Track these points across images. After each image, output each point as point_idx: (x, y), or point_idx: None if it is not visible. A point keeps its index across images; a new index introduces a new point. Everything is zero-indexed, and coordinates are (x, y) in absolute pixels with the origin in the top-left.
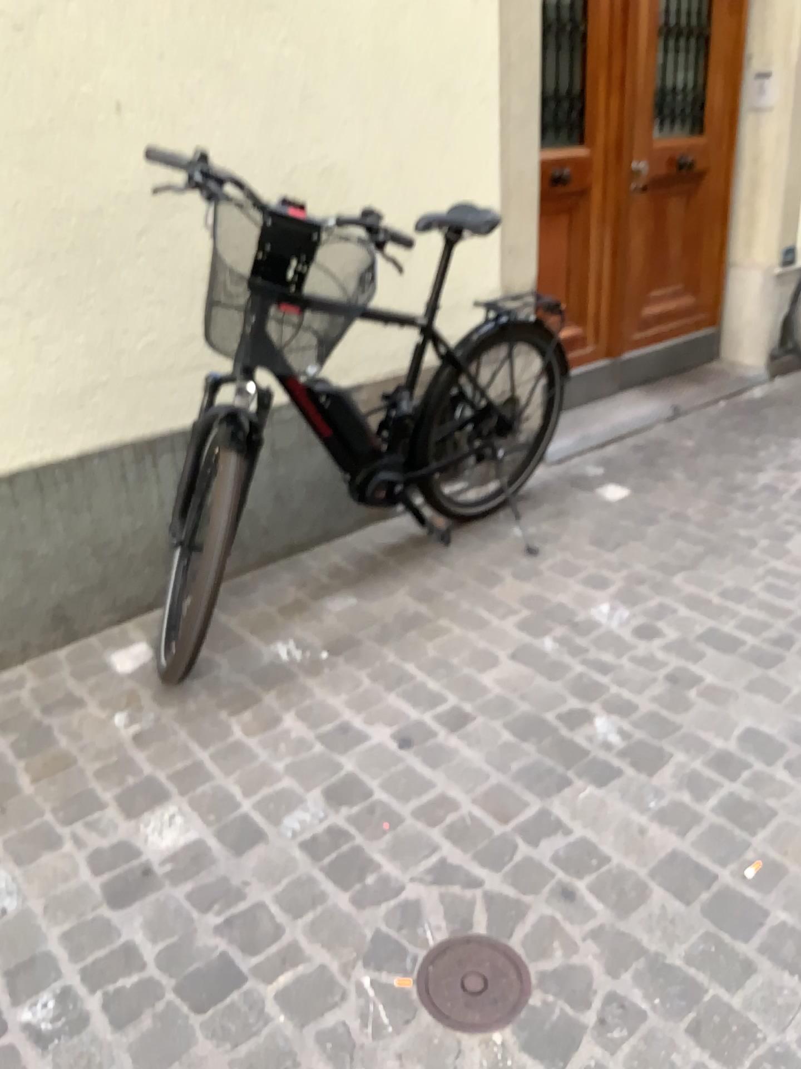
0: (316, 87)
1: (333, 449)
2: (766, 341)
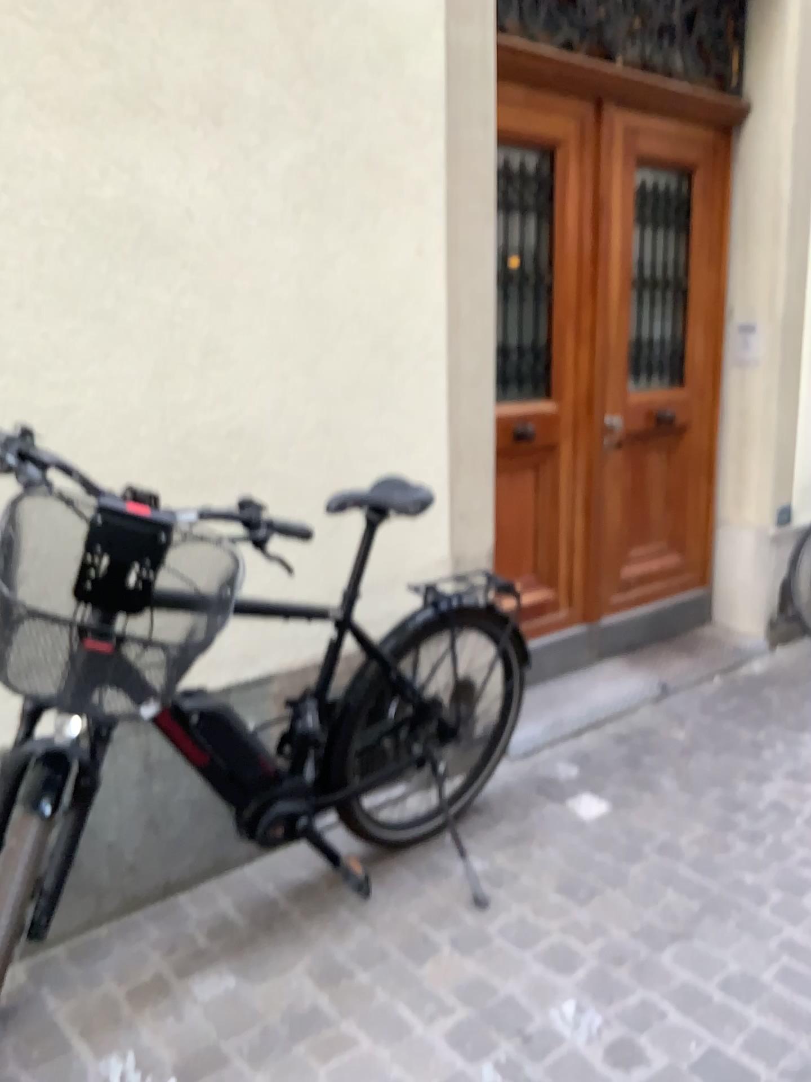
0: (222, 341)
1: (211, 778)
2: (765, 607)
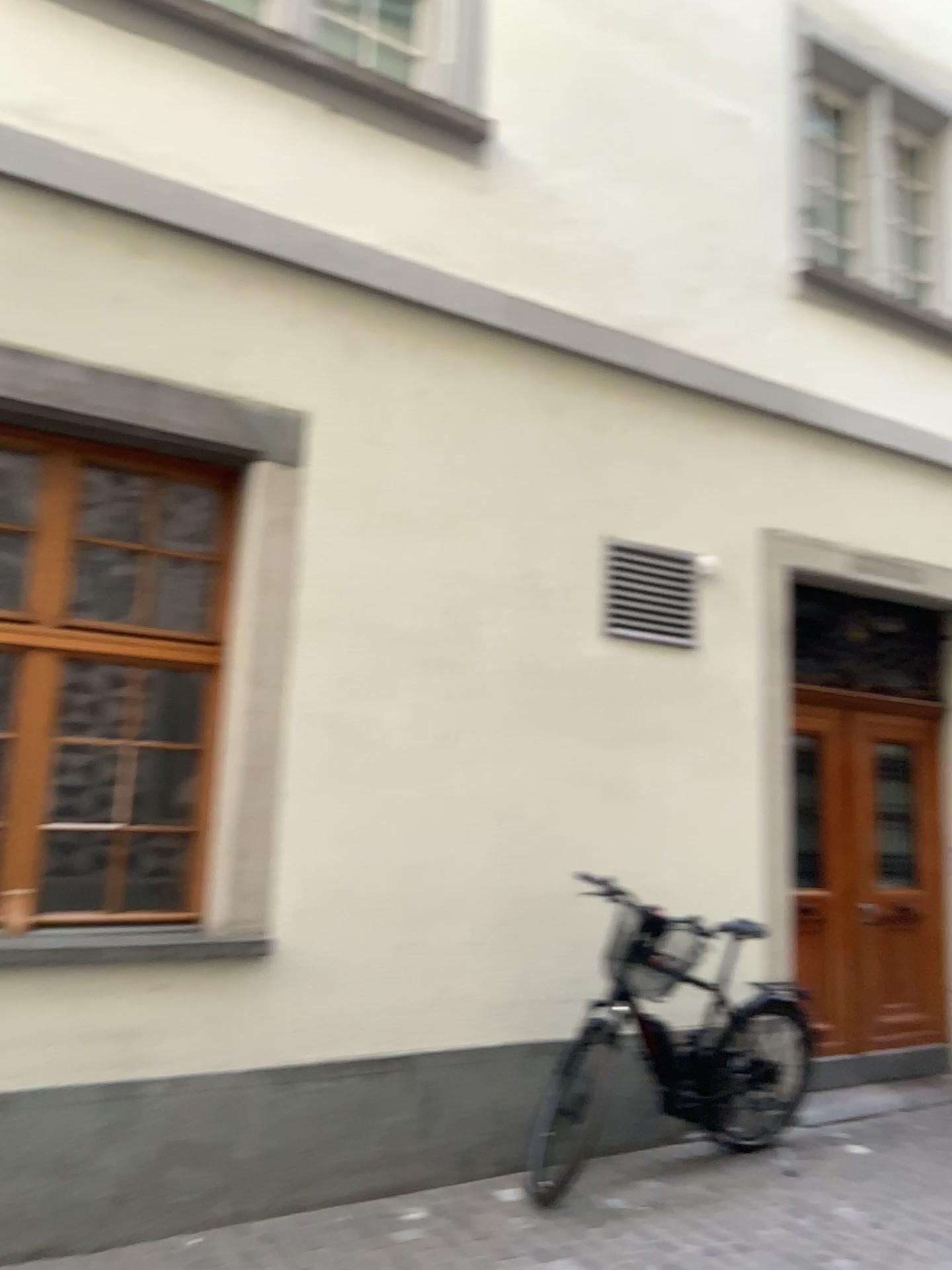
0: (657, 844)
1: (658, 1066)
2: None
